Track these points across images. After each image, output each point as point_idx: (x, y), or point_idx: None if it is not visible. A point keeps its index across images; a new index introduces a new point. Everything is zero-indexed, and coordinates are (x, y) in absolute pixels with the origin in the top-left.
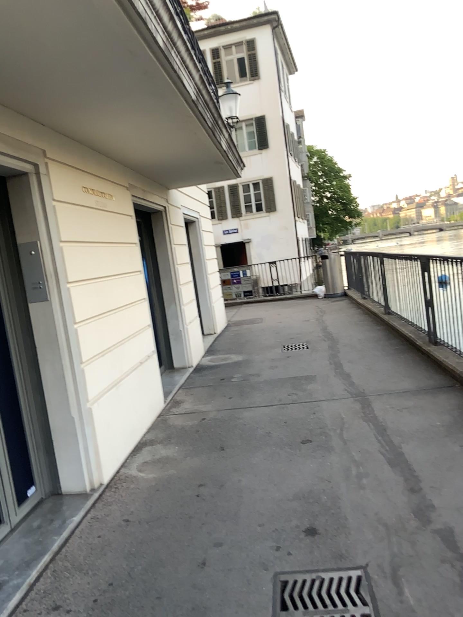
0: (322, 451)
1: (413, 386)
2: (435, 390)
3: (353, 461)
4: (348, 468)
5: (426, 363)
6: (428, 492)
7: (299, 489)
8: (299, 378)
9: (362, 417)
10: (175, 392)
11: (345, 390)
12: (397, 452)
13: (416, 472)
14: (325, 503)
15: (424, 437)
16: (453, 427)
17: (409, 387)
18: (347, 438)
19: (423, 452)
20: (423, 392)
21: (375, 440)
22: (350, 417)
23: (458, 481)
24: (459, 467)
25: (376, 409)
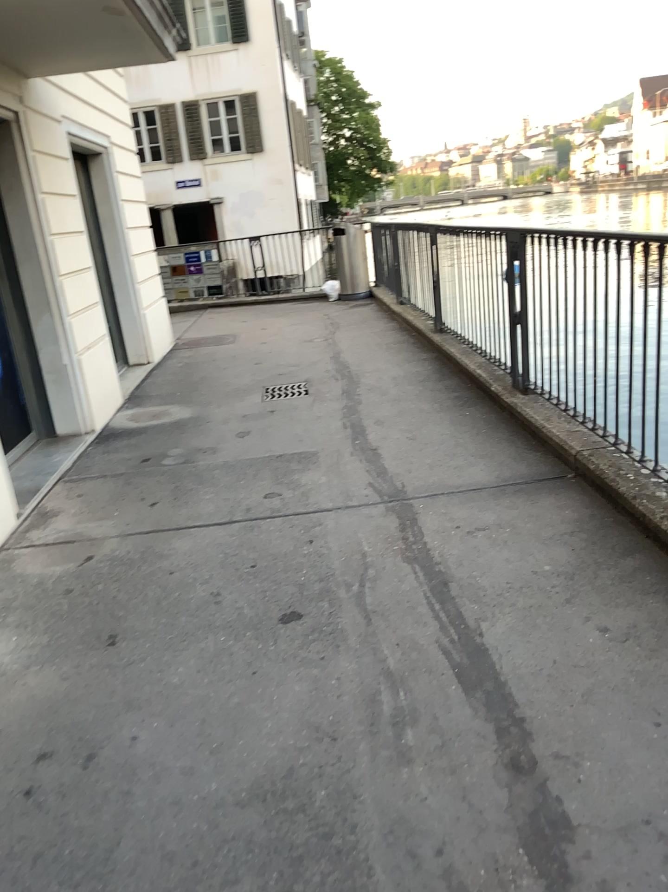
0: (320, 646)
1: (493, 477)
2: (533, 488)
3: (386, 678)
4: (375, 700)
5: (510, 425)
6: (554, 778)
7: (265, 772)
8: (287, 457)
9: (402, 553)
10: (49, 488)
11: (368, 485)
12: (475, 649)
13: (521, 714)
14: (321, 817)
15: (527, 607)
16: (578, 579)
17: (486, 479)
18: (373, 608)
19: (528, 649)
20: (511, 491)
21: (430, 614)
22: (379, 553)
23: (614, 739)
24: (609, 696)
25: (427, 532)
